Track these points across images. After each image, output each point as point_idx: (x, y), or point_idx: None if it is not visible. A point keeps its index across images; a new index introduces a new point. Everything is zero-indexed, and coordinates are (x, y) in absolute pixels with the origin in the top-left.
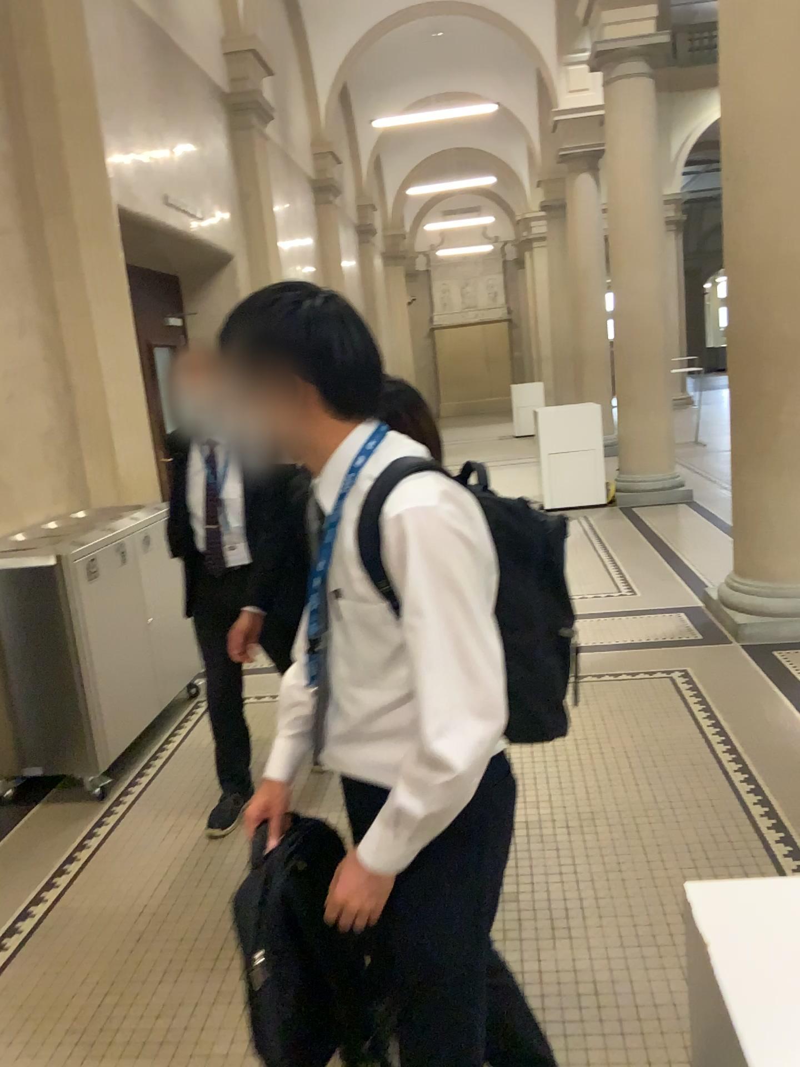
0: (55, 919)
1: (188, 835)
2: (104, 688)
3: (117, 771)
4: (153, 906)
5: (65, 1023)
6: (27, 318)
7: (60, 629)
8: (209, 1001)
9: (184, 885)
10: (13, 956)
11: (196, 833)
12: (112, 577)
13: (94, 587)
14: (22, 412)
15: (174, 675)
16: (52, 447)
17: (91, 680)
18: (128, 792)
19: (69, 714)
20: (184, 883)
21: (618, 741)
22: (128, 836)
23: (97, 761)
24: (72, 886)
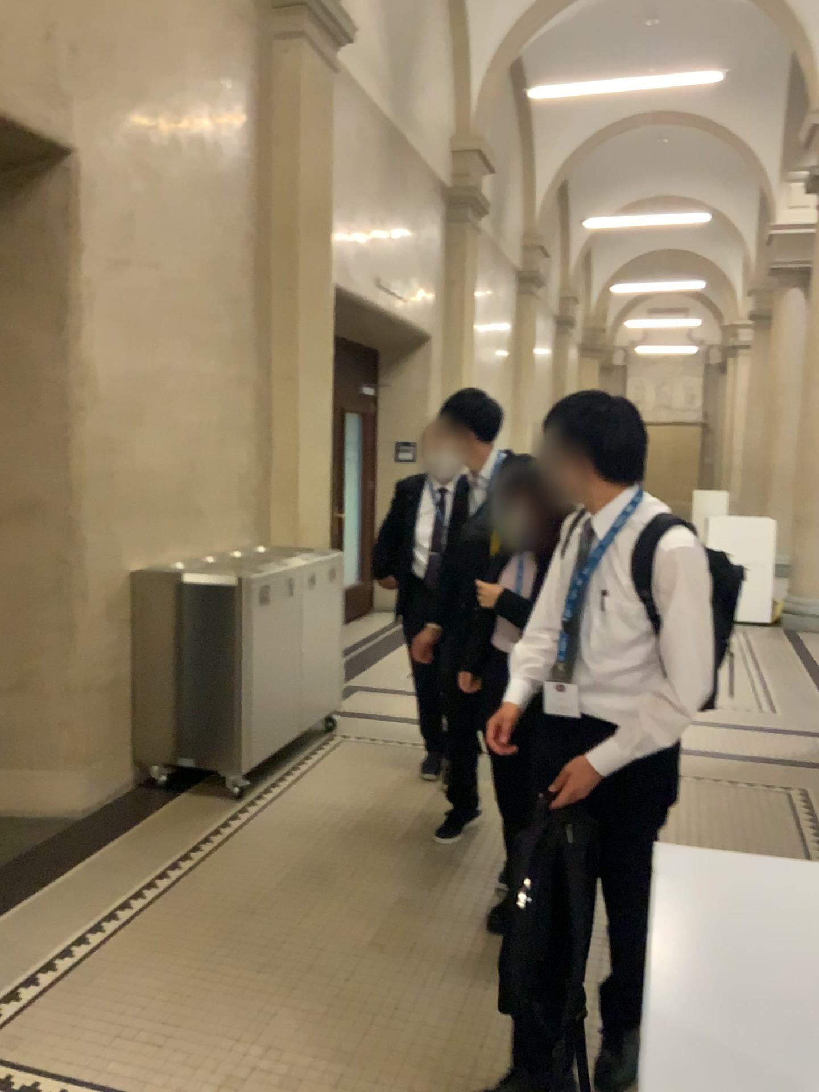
0: (190, 882)
1: (308, 841)
2: (257, 702)
3: (256, 779)
4: (270, 889)
5: (188, 959)
6: (245, 375)
7: (229, 642)
8: (306, 968)
9: (299, 878)
10: (153, 902)
11: (315, 840)
12: (280, 606)
13: (264, 612)
14: (227, 454)
15: (317, 707)
16: (246, 487)
17: (248, 691)
18: (263, 798)
19: (224, 719)
20: (299, 877)
21: (720, 838)
22: (258, 831)
23: (241, 765)
24: (206, 861)
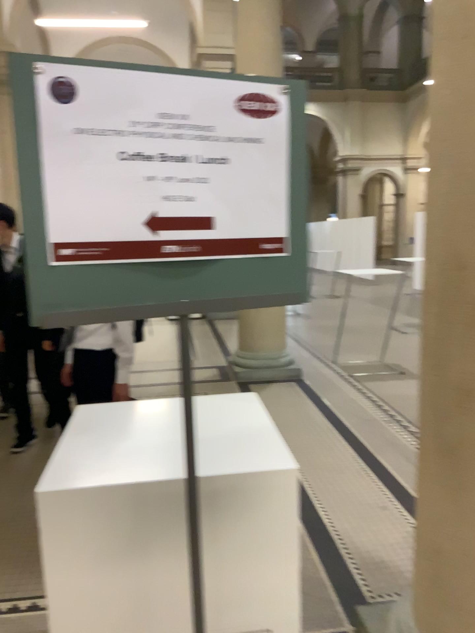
0: None
1: None
2: None
3: None
4: None
5: None
6: None
7: None
8: None
9: None
10: None
11: None
12: None
13: None
14: None
15: None
16: None
17: None
18: None
19: None
20: None
21: None
22: None
23: None
24: None
